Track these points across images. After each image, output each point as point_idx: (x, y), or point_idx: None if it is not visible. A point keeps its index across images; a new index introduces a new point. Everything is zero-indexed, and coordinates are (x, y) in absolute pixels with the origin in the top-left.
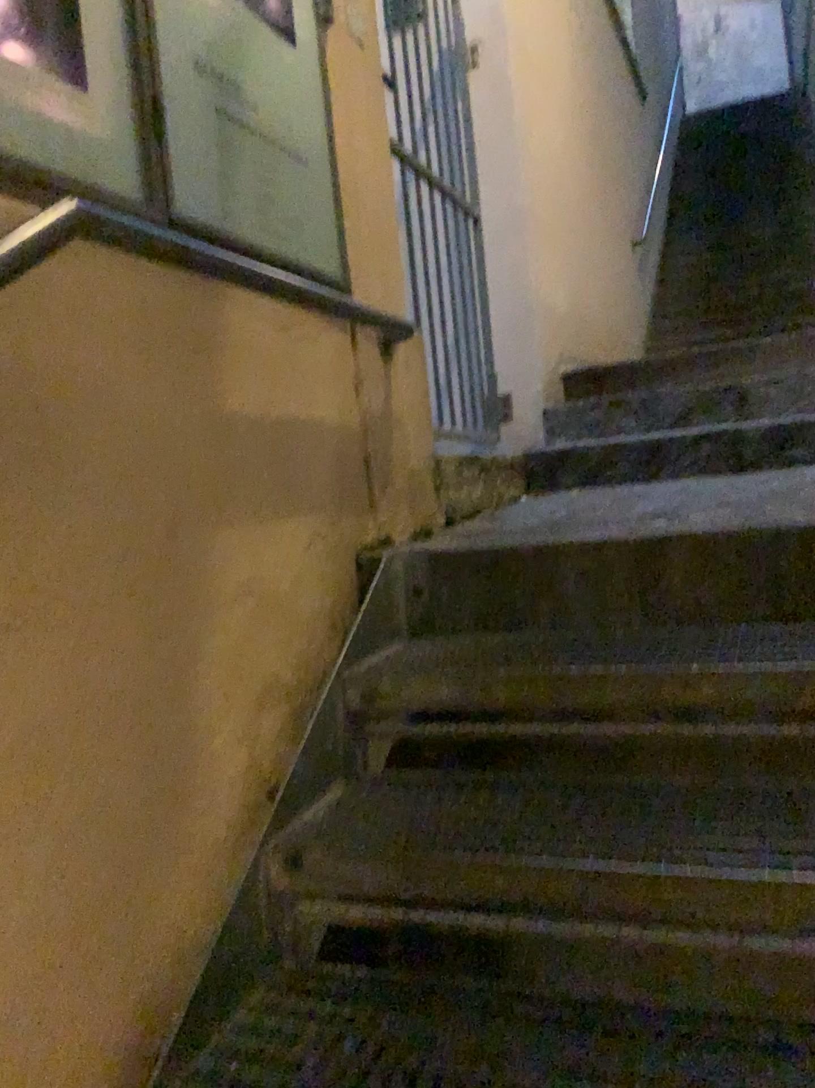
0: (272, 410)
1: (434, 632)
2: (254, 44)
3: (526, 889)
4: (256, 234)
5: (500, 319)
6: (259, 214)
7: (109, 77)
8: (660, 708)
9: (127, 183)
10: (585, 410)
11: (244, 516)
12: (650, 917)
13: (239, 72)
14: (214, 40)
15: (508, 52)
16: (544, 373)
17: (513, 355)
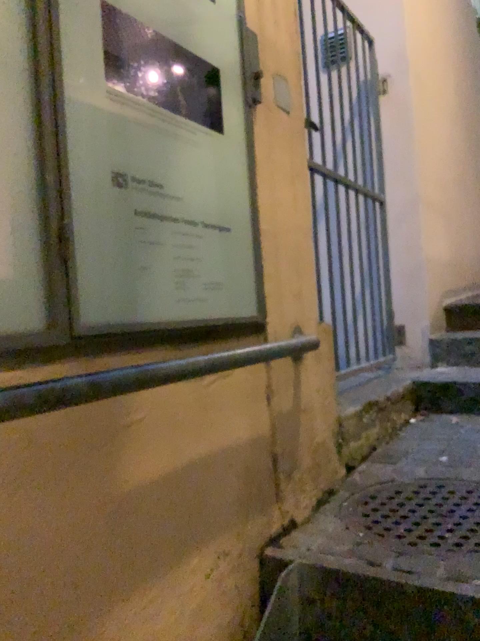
0: (182, 460)
1: None
2: (180, 143)
3: None
4: (173, 309)
5: (398, 270)
6: (178, 289)
7: (14, 216)
8: None
9: (23, 317)
10: (461, 340)
11: (143, 584)
12: None
13: (163, 171)
14: (137, 151)
15: (409, 80)
16: (430, 307)
17: (407, 297)
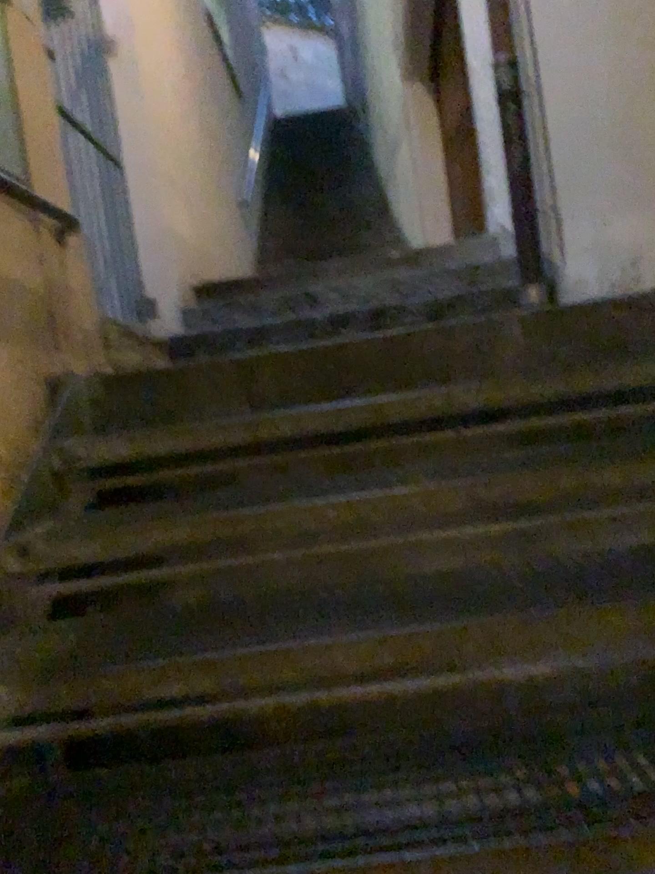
0: None
1: (111, 424)
2: None
3: (182, 537)
4: None
5: (143, 241)
6: None
7: None
8: (259, 439)
9: None
10: (209, 309)
11: None
12: (256, 539)
13: None
14: None
15: (138, 47)
16: (179, 283)
17: (154, 269)
